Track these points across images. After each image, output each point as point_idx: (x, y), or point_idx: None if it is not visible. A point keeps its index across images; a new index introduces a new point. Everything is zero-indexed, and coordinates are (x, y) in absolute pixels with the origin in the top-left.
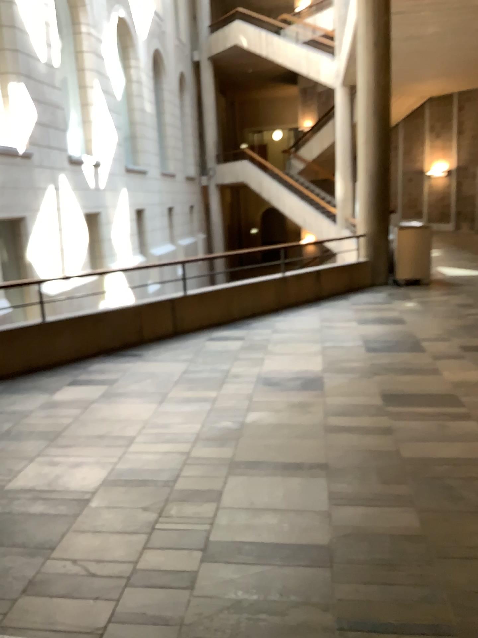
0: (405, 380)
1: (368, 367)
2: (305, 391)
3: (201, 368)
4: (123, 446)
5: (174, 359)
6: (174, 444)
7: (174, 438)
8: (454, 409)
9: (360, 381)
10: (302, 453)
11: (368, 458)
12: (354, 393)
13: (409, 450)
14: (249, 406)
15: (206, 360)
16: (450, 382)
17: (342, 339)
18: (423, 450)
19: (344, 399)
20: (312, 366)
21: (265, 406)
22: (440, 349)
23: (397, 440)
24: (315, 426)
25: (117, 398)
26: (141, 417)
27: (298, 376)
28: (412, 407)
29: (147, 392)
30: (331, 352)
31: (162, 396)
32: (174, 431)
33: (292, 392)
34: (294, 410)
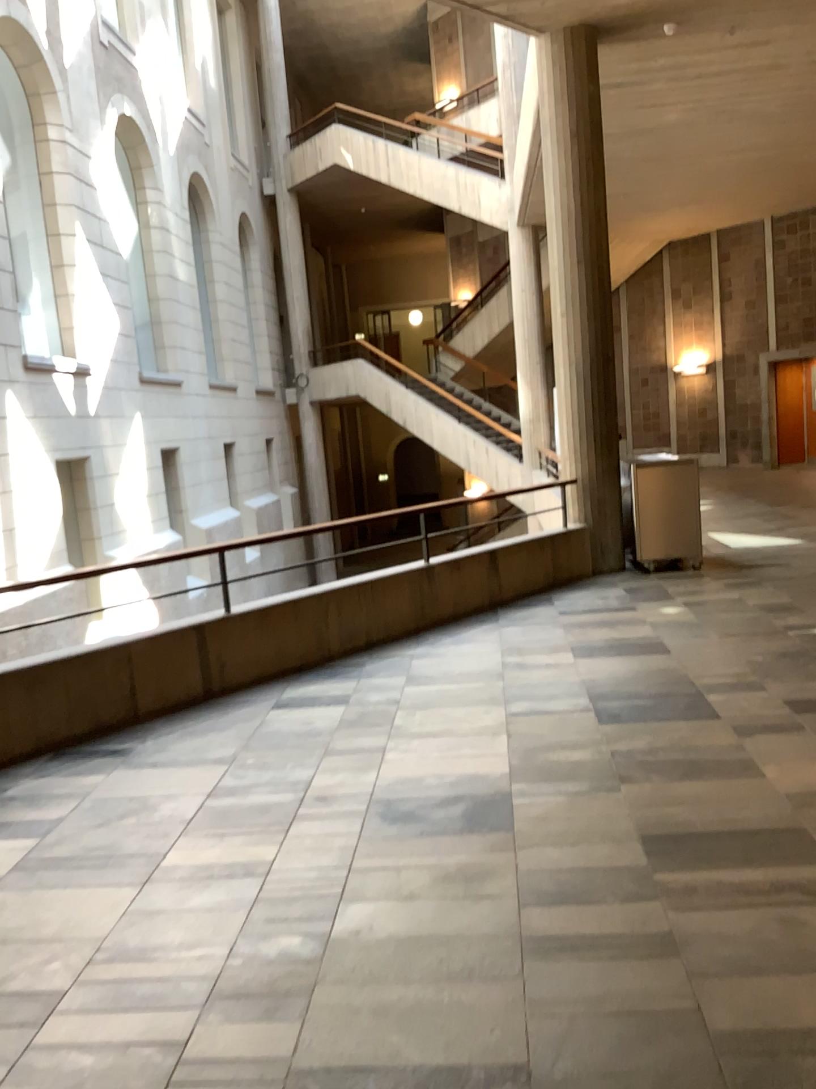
0: (687, 792)
1: (606, 762)
2: (472, 832)
3: (249, 780)
4: (25, 1029)
5: (196, 760)
6: (154, 1015)
7: (155, 996)
8: (808, 872)
9: (591, 801)
10: (464, 1034)
11: (629, 1046)
12: (579, 835)
13: (727, 1009)
14: (345, 883)
15: (262, 760)
16: (784, 795)
17: (547, 695)
18: (760, 1008)
19: (559, 853)
20: (485, 766)
21: (382, 882)
22: (749, 712)
23: (692, 975)
24: (494, 940)
25: (49, 872)
26: (91, 929)
27: (456, 791)
28: (713, 869)
29: (120, 852)
30: (524, 729)
31: (153, 863)
32: (159, 971)
33: (442, 838)
34: (448, 891)
